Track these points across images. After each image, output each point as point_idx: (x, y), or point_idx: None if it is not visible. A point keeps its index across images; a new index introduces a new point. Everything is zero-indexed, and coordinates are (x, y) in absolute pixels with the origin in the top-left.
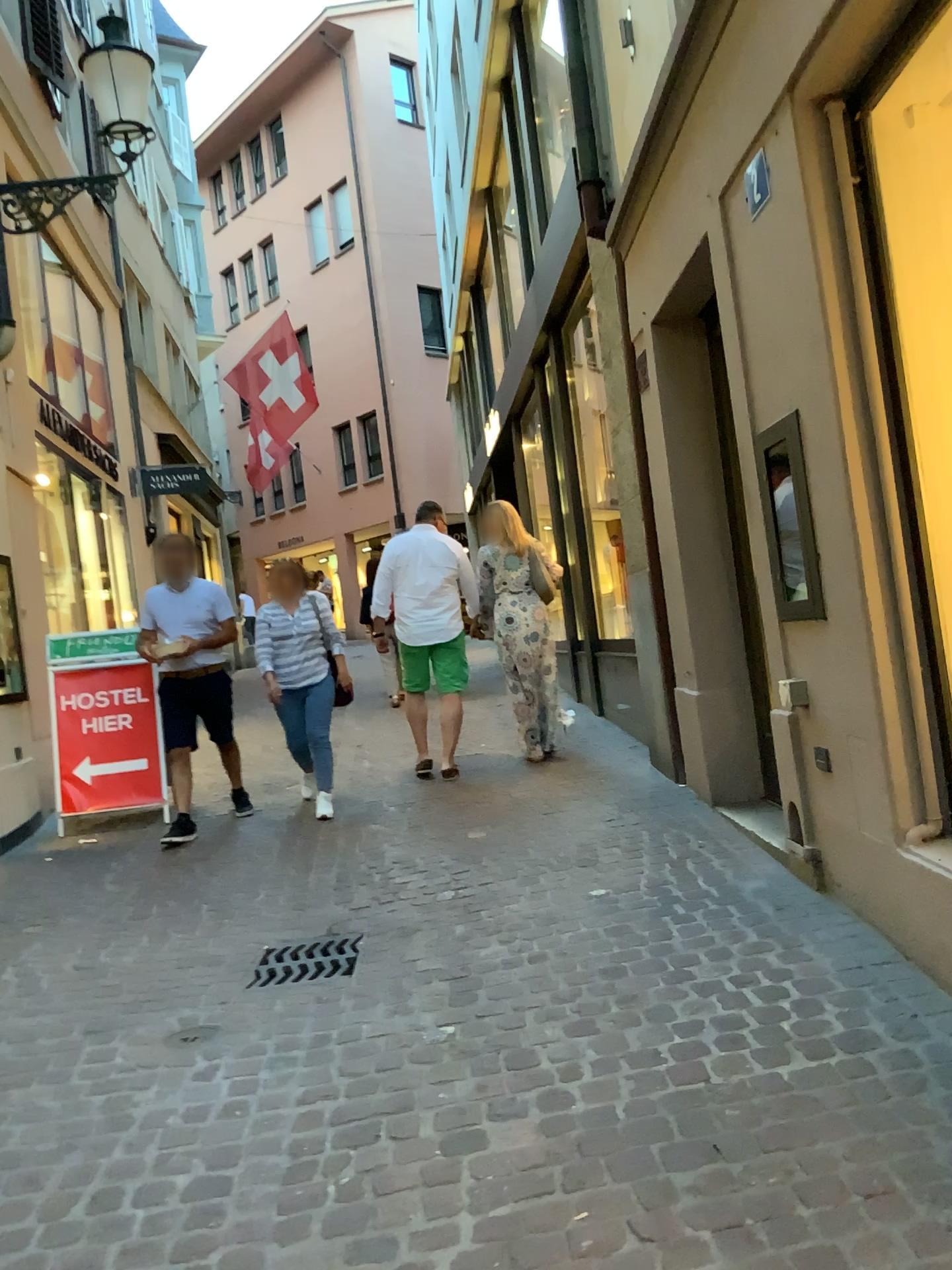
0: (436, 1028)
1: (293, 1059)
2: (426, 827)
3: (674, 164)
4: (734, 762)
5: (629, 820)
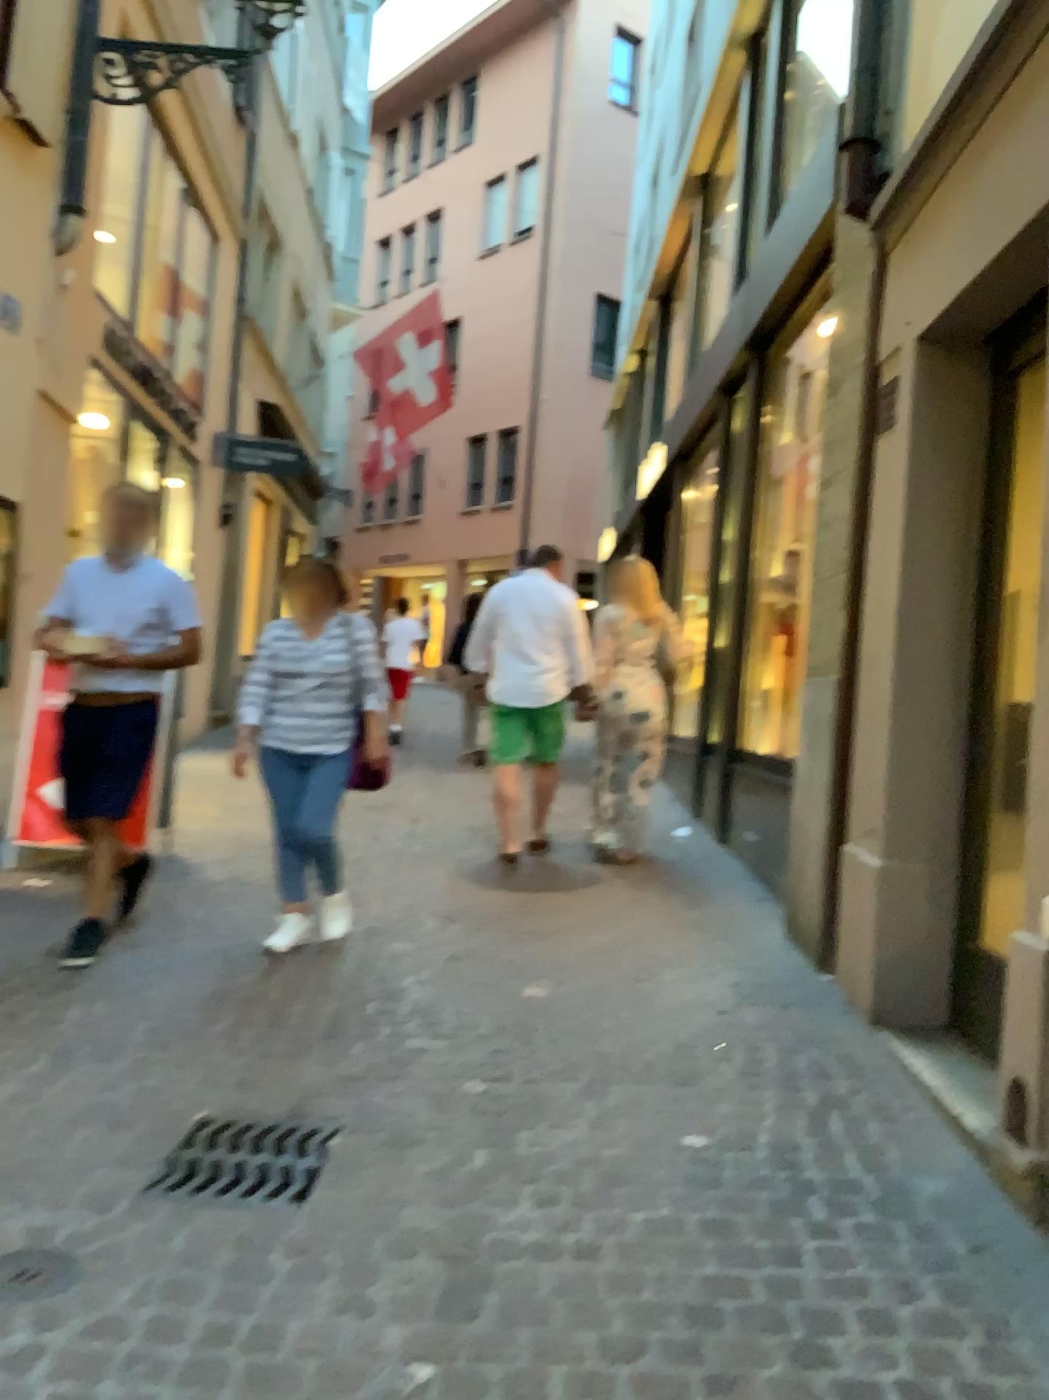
0: (401, 1366)
1: (160, 1375)
2: (470, 960)
3: (1007, 102)
4: (912, 969)
5: (748, 1017)
